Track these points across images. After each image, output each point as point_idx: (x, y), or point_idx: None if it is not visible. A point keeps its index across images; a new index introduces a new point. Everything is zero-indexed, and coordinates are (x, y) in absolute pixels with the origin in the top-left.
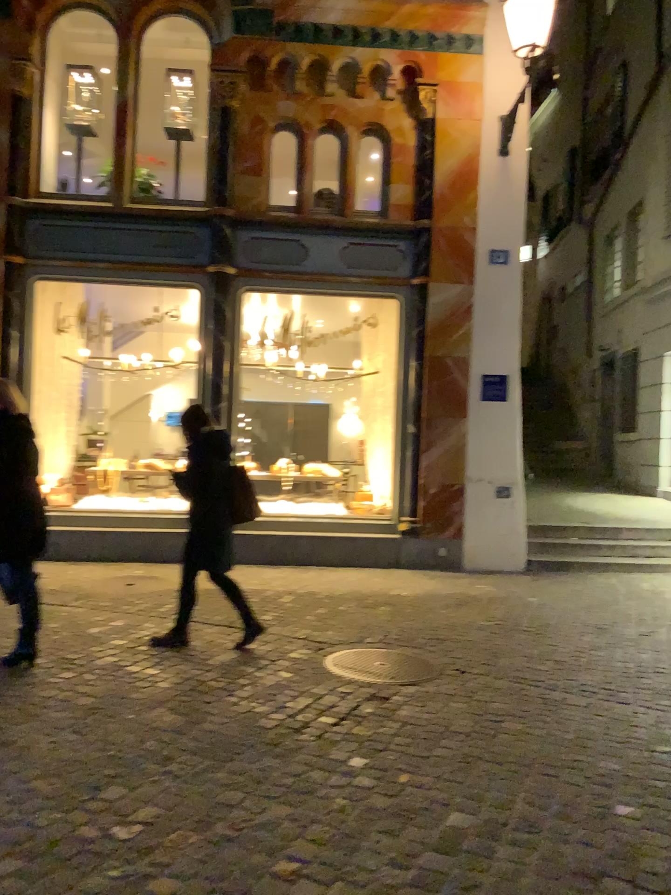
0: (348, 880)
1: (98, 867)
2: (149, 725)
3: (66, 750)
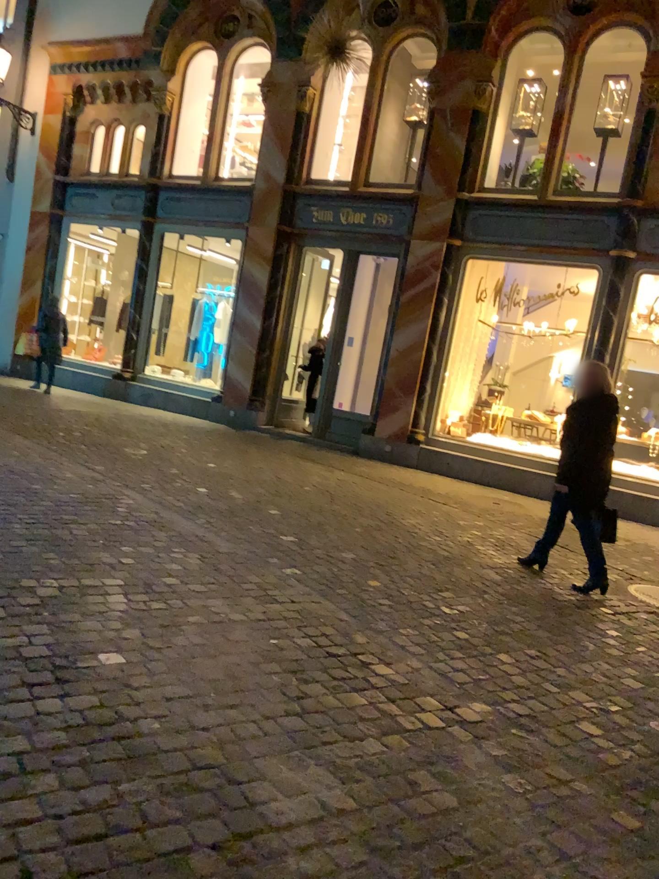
0: (565, 666)
1: (428, 614)
2: (478, 573)
3: (425, 568)
